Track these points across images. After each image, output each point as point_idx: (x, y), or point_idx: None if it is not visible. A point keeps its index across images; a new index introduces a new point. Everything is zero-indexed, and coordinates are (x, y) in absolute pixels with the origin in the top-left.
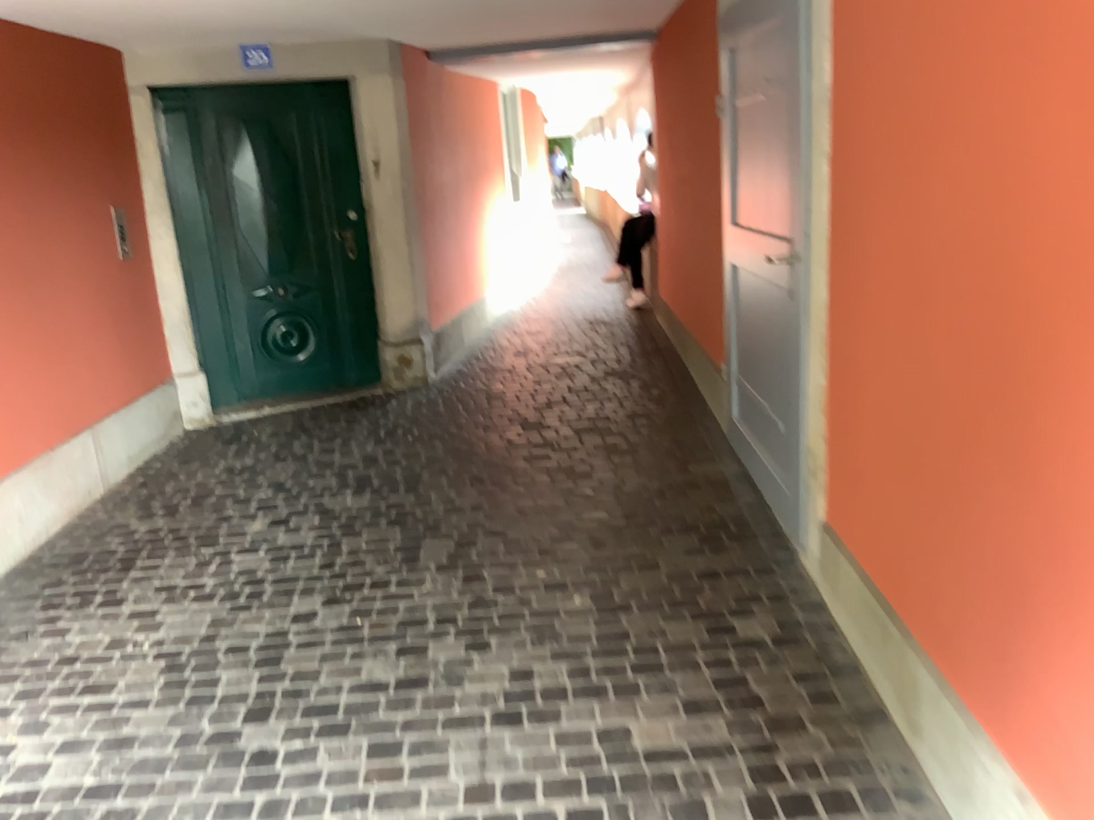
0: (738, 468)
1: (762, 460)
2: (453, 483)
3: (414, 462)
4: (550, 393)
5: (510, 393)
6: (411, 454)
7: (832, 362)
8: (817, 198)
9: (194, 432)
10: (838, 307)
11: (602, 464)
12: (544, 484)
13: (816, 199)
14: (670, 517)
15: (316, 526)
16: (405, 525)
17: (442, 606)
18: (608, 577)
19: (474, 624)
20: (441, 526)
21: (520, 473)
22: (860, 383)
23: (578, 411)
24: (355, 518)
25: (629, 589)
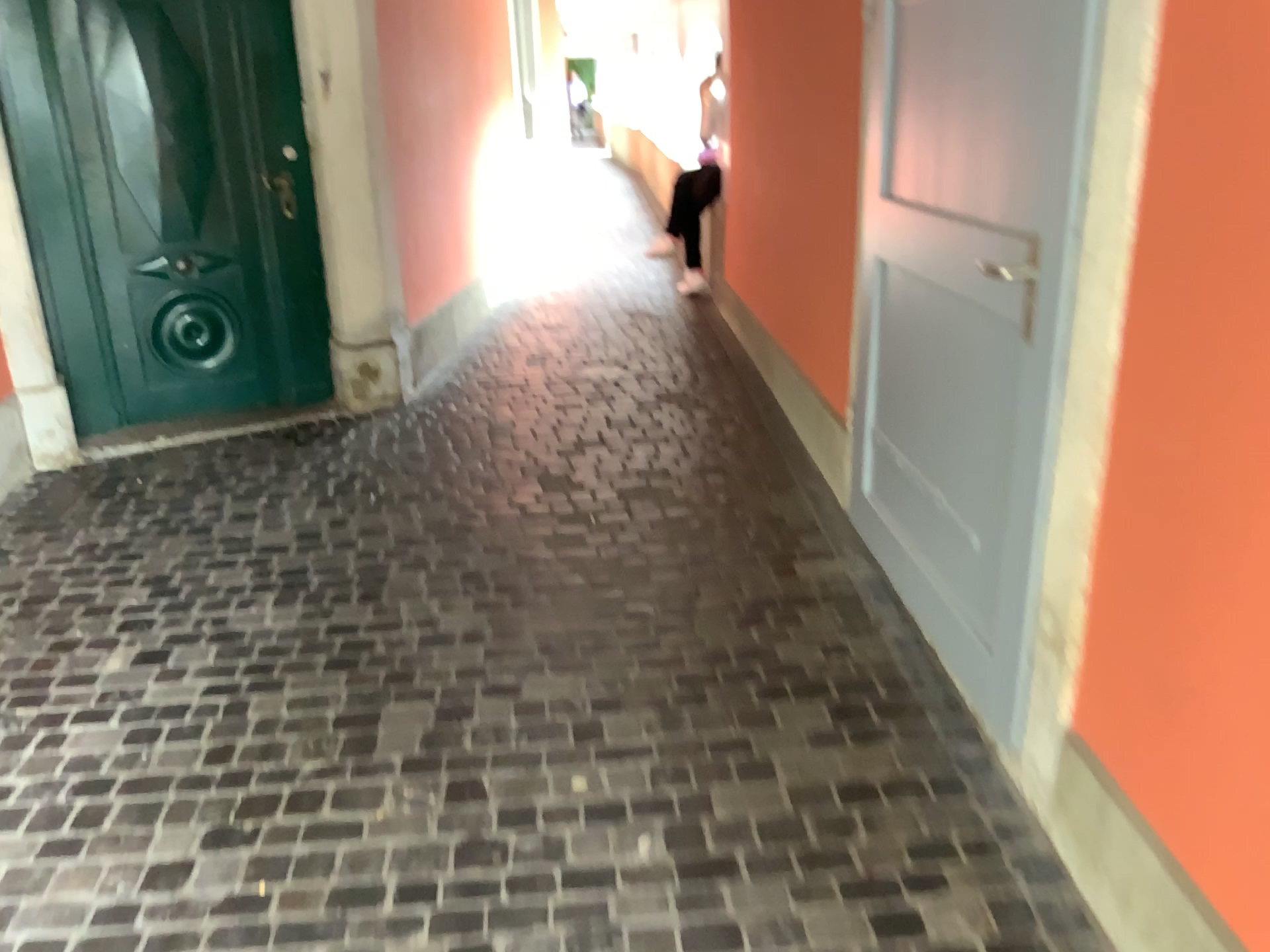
0: (865, 563)
1: (916, 568)
2: (436, 581)
3: (379, 538)
4: (580, 422)
5: (522, 420)
6: (374, 523)
7: (1110, 464)
8: (1107, 167)
9: (51, 475)
10: (1138, 371)
11: (661, 551)
12: (576, 586)
13: (1103, 169)
14: (775, 657)
15: (215, 662)
16: (358, 664)
17: (411, 849)
18: (689, 785)
19: (466, 892)
20: (415, 667)
21: (539, 563)
22: (1190, 522)
23: (619, 454)
24: (279, 646)
25: (726, 814)
